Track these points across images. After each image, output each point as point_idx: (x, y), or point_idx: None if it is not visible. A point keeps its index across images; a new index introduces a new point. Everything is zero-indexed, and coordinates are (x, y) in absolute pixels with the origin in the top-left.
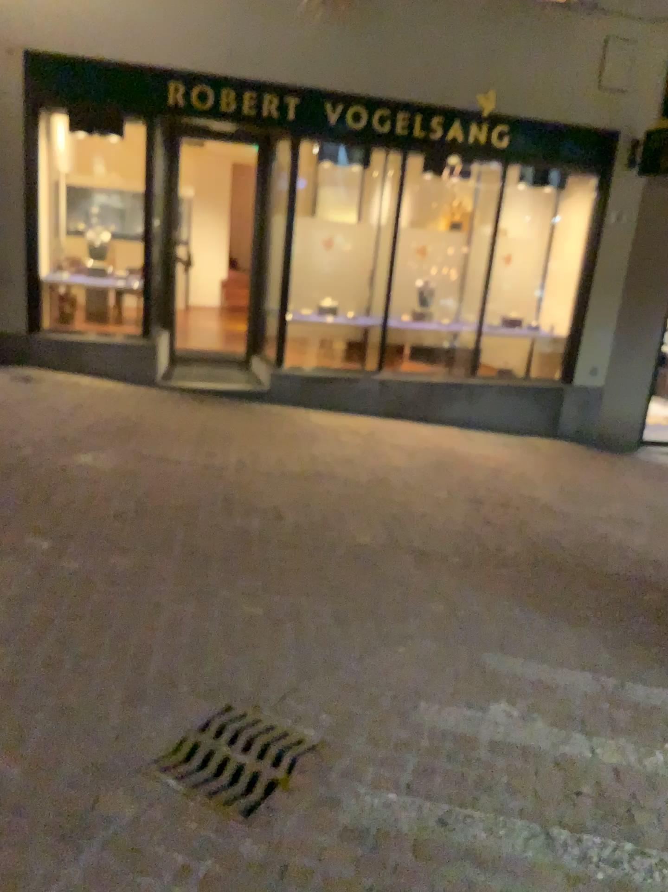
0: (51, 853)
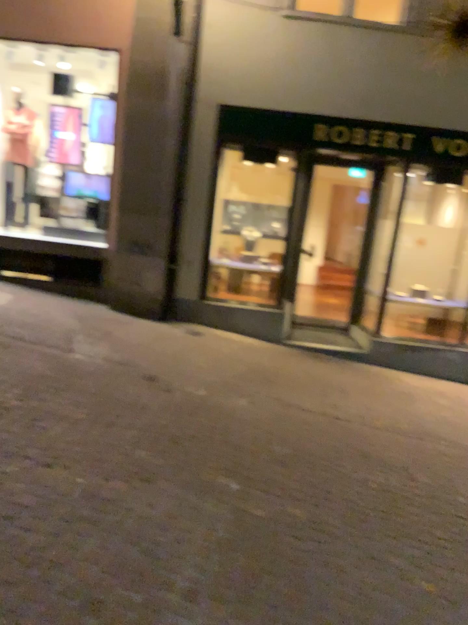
0: None
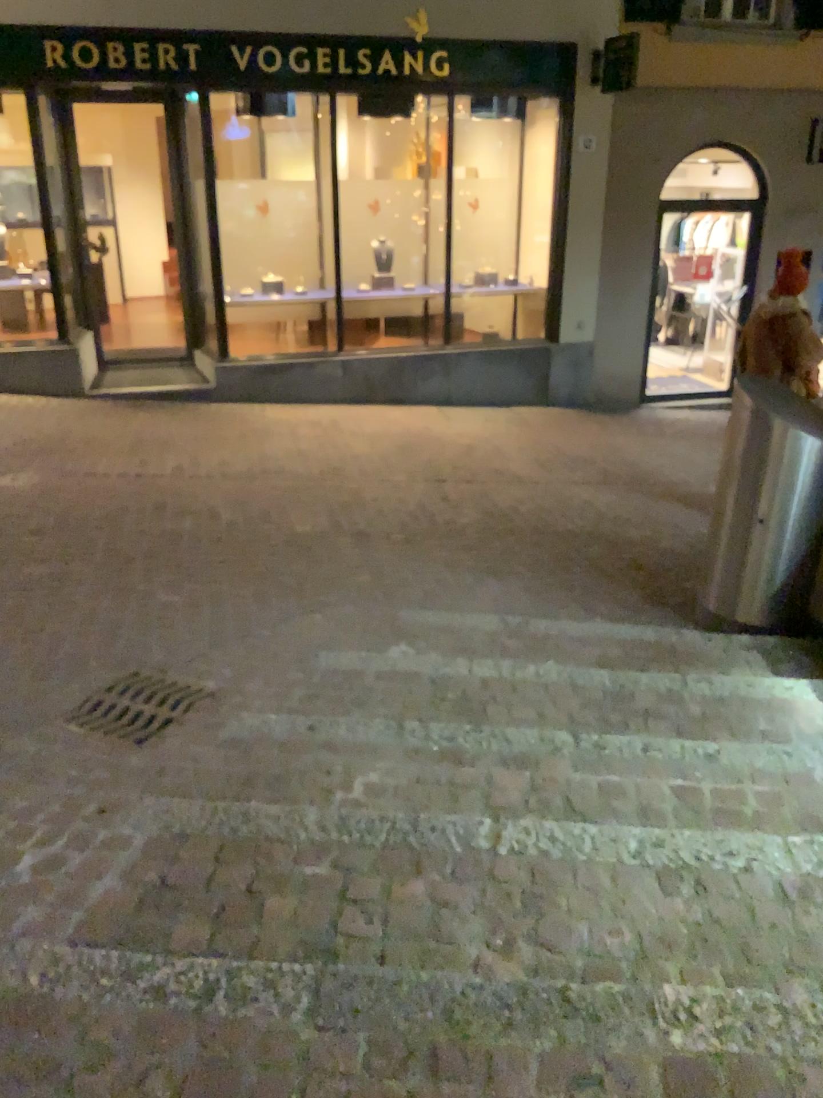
0: None
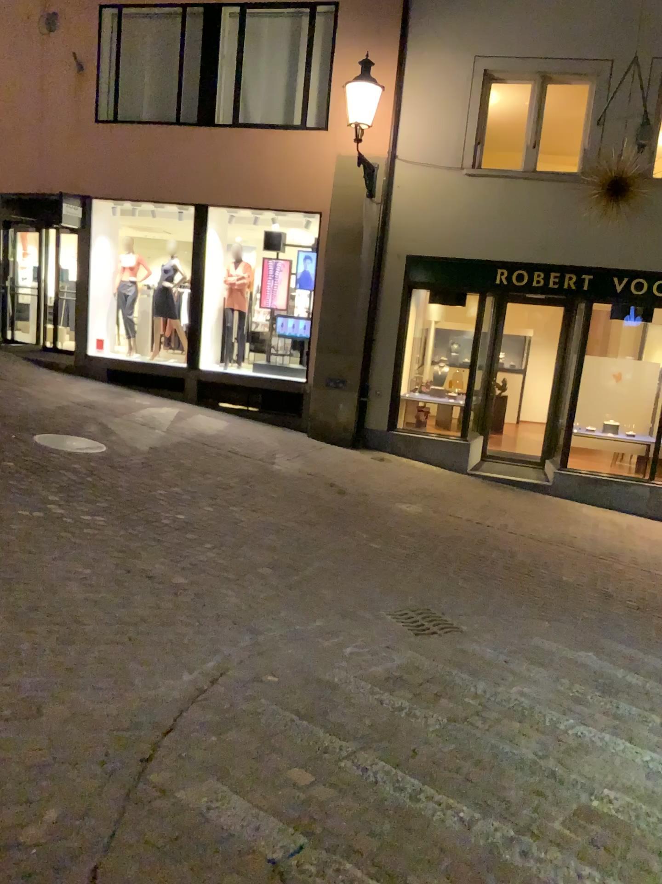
0: (338, 617)
